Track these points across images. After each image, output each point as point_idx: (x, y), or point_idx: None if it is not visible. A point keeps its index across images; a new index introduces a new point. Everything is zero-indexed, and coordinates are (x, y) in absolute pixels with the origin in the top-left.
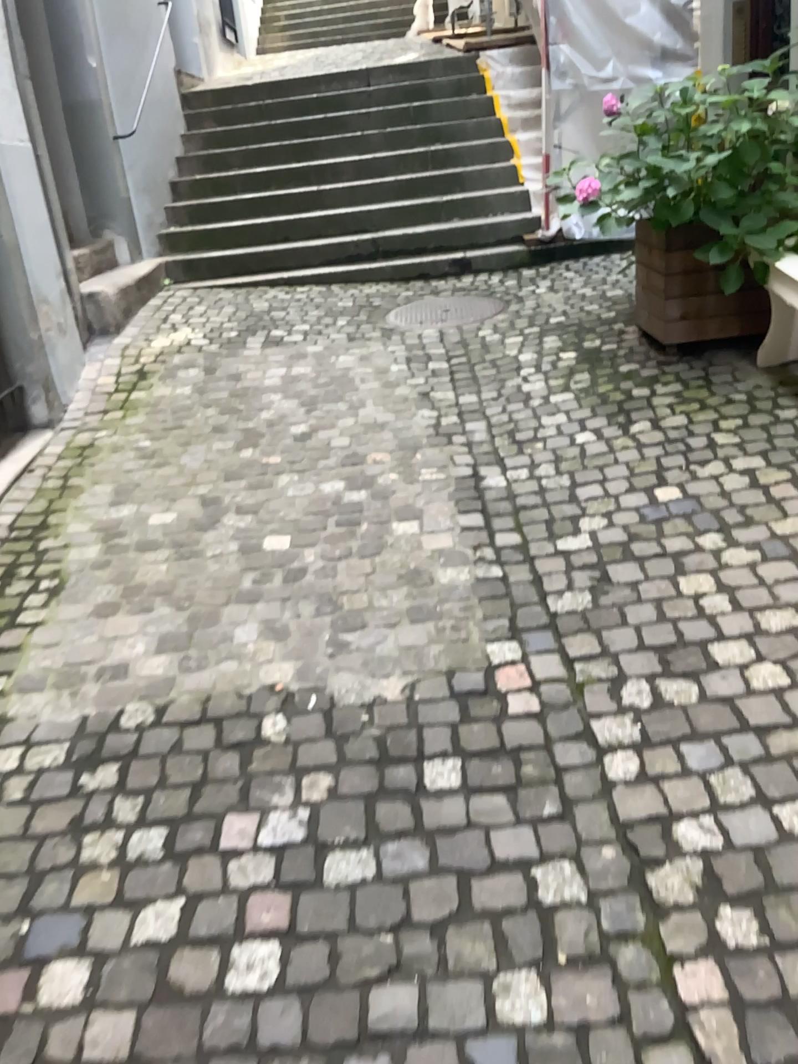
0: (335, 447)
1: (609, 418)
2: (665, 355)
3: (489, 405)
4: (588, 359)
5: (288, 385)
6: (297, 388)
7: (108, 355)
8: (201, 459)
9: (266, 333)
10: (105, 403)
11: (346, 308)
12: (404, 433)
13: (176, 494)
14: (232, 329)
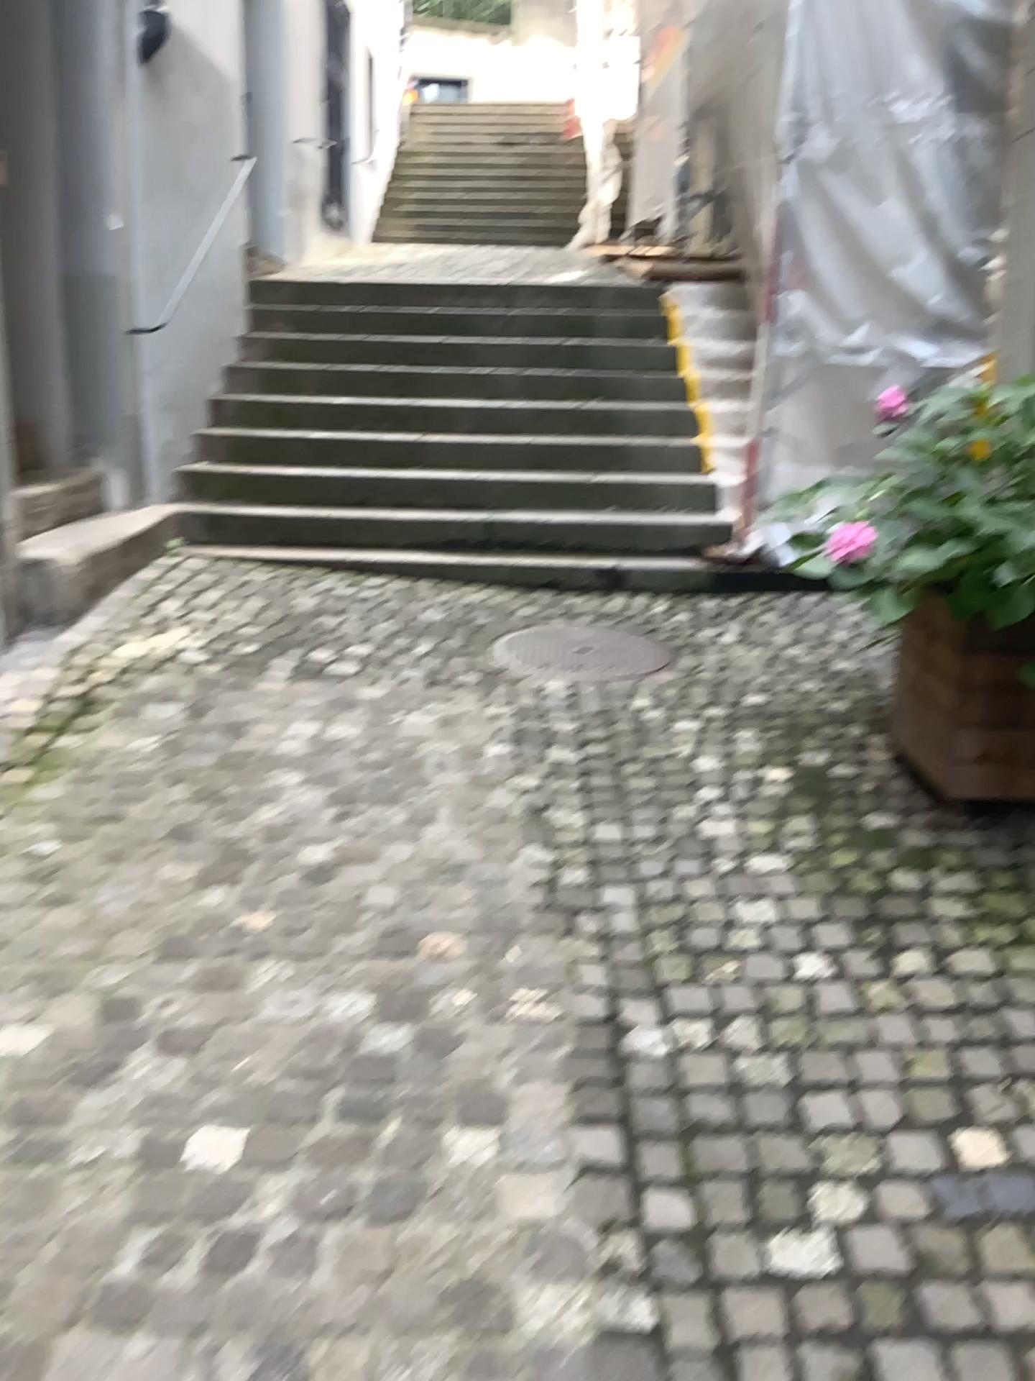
0: (370, 915)
1: (854, 932)
2: (944, 811)
3: (642, 859)
4: (810, 792)
5: (316, 762)
6: (328, 769)
7: (45, 659)
8: (131, 904)
9: (302, 654)
10: (9, 750)
11: (432, 627)
12: (493, 901)
13: (60, 987)
14: (250, 639)
